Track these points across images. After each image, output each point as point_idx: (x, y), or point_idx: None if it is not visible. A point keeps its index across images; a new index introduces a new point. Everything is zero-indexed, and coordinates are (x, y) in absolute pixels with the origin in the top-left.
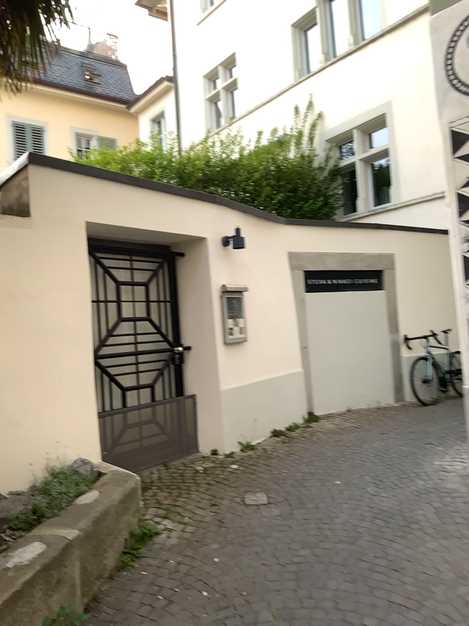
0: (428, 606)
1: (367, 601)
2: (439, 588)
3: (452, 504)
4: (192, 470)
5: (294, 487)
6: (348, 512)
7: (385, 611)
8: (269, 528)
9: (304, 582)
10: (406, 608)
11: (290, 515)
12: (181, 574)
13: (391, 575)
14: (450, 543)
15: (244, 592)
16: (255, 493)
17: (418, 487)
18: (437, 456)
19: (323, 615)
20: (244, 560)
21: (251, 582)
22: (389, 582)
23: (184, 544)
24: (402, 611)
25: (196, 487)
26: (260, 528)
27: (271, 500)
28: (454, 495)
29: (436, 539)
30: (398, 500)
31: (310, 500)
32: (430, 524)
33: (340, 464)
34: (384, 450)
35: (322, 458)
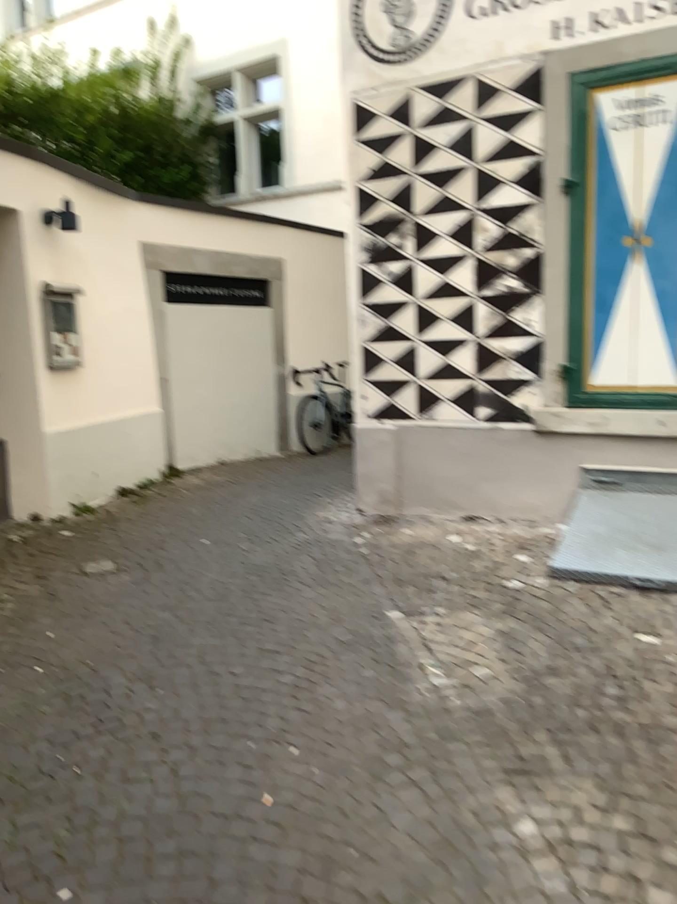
0: (300, 649)
1: (236, 653)
2: (313, 633)
3: (334, 556)
4: (5, 541)
5: (149, 551)
6: (216, 571)
7: (254, 659)
8: (118, 596)
9: (164, 643)
10: (277, 654)
11: (145, 581)
12: (4, 653)
13: (263, 626)
14: (328, 592)
15: (91, 661)
16: (97, 560)
17: (299, 541)
18: (323, 508)
19: (186, 671)
20: (87, 631)
21: (98, 651)
22: (261, 633)
23: (4, 622)
24: (273, 657)
25: (14, 559)
26: (107, 597)
27: (120, 566)
28: (338, 546)
29: (314, 590)
30: (275, 555)
31: (169, 563)
32: (309, 575)
33: (208, 522)
34: (261, 505)
35: (185, 517)
